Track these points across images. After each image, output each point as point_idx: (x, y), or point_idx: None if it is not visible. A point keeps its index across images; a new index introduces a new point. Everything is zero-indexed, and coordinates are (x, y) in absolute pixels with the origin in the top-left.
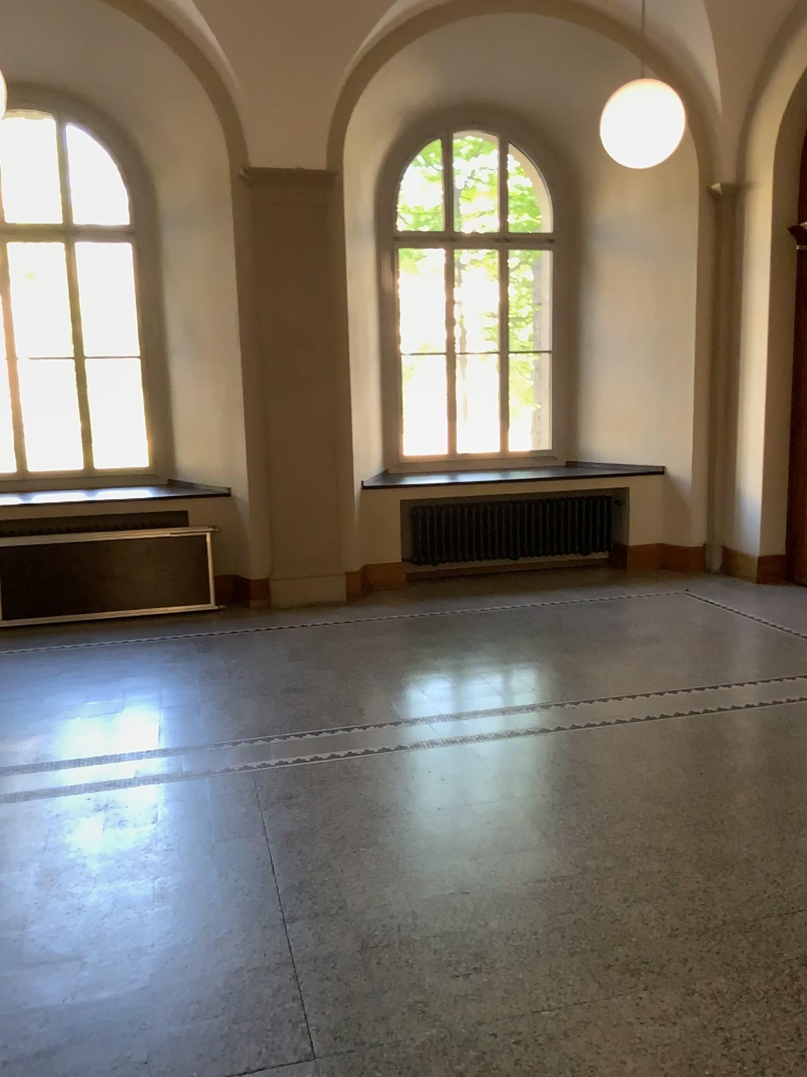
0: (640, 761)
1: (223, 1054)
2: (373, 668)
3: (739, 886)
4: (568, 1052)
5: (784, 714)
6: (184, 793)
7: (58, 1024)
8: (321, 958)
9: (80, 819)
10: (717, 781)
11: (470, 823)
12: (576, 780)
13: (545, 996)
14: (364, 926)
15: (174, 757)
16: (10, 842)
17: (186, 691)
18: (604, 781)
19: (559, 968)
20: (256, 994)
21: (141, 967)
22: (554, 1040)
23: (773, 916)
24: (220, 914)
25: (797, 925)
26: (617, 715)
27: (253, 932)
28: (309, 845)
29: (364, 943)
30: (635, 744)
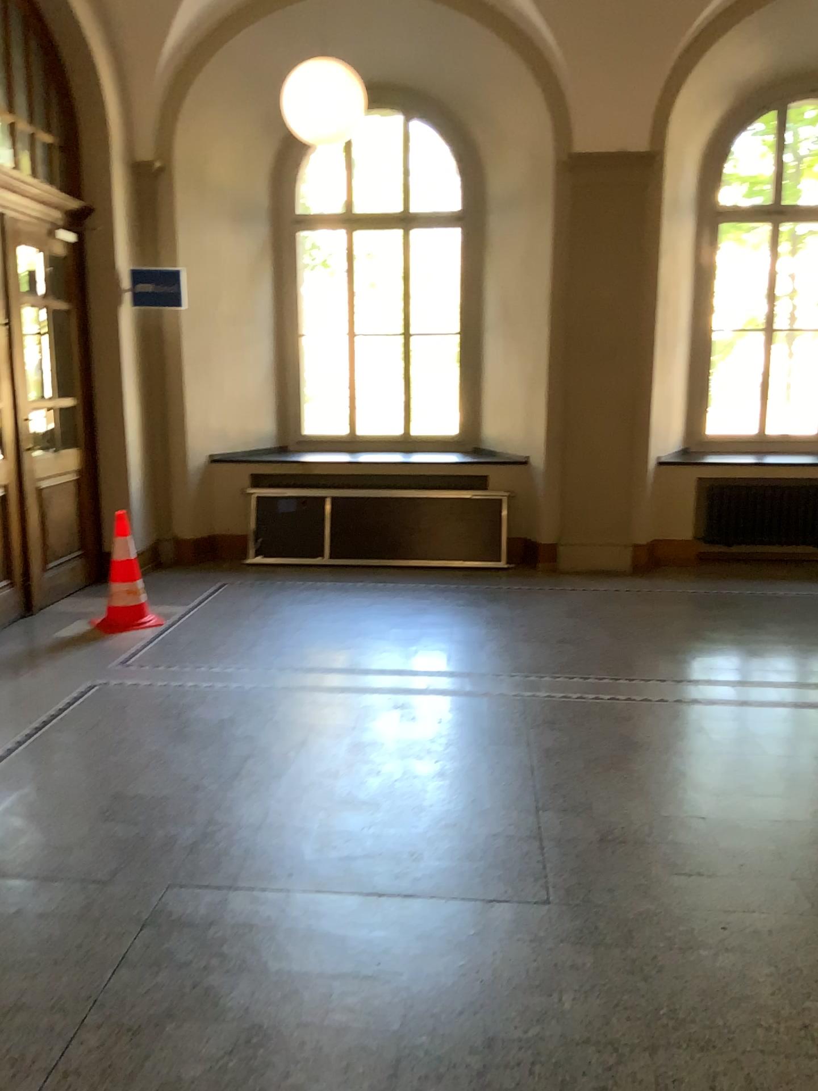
0: None
1: (479, 884)
2: (649, 631)
3: None
4: (768, 942)
5: None
6: (467, 706)
7: (360, 842)
8: (565, 839)
9: (383, 713)
10: None
11: (717, 766)
12: None
13: (758, 901)
14: (606, 823)
15: (460, 679)
16: (330, 721)
17: (475, 630)
18: None
19: (775, 884)
20: (509, 852)
21: (423, 818)
22: (758, 932)
23: None
24: (488, 795)
25: None
26: None
27: (512, 811)
28: (567, 760)
29: (604, 835)
30: None
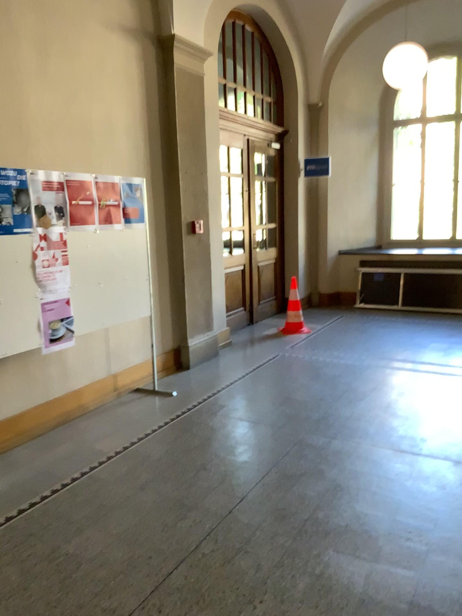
0: None
1: (455, 455)
2: None
3: None
4: None
5: None
6: None
7: (397, 431)
8: None
9: (419, 380)
10: None
11: None
12: None
13: None
14: None
15: None
16: (391, 381)
17: None
18: None
19: None
20: None
21: (431, 426)
22: None
23: None
24: None
25: None
26: None
27: None
28: None
29: None
30: None
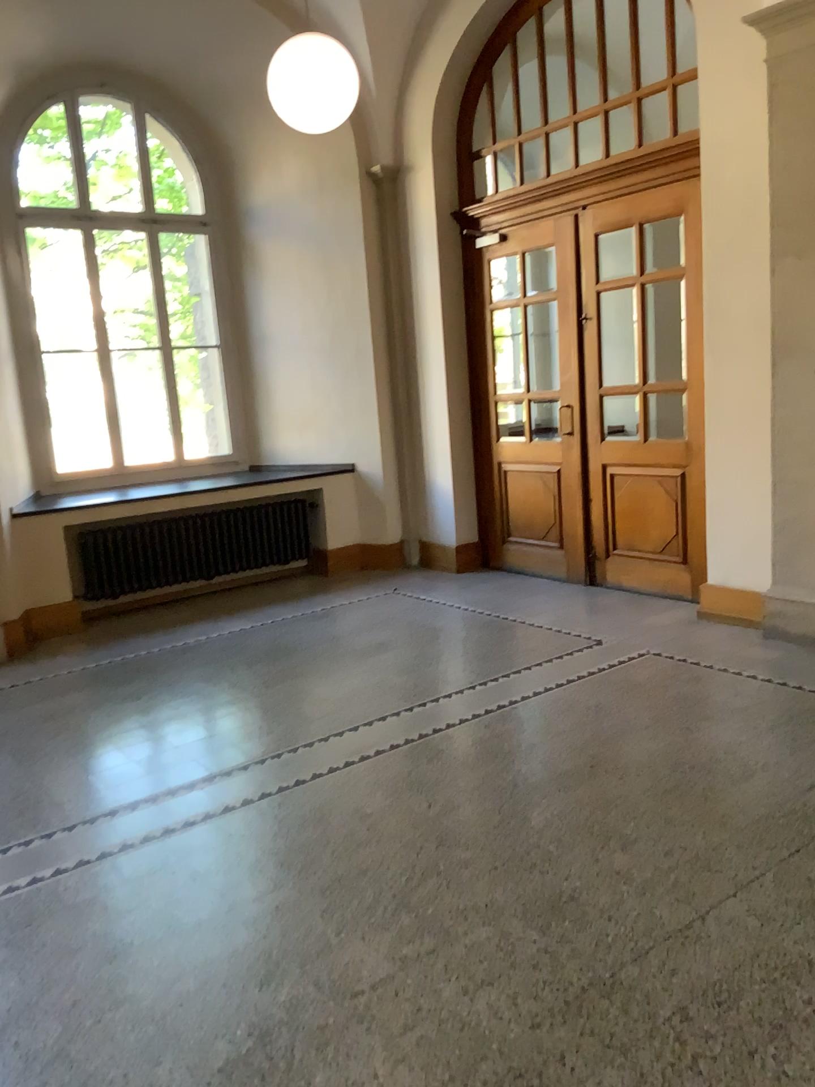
0: (417, 800)
1: None
2: (62, 740)
3: (577, 937)
4: None
5: (540, 712)
6: None
7: None
8: None
9: None
10: (505, 807)
11: (243, 934)
12: (354, 841)
13: None
14: None
15: None
16: None
17: None
18: (386, 834)
19: None
20: None
21: None
22: None
23: (626, 967)
24: None
25: (653, 971)
26: (373, 747)
27: None
28: (25, 1032)
29: None
30: (403, 779)
